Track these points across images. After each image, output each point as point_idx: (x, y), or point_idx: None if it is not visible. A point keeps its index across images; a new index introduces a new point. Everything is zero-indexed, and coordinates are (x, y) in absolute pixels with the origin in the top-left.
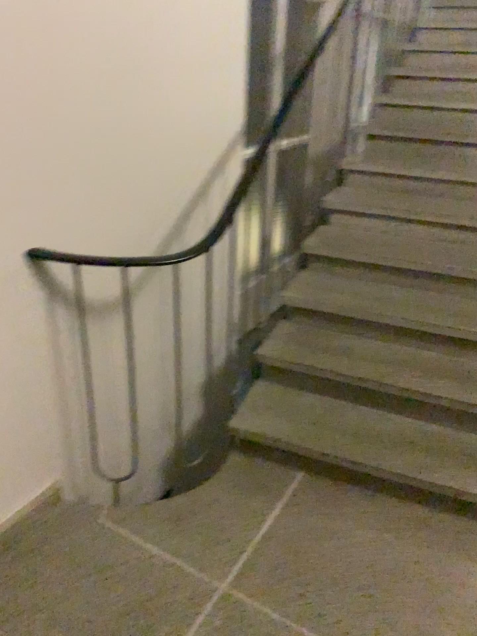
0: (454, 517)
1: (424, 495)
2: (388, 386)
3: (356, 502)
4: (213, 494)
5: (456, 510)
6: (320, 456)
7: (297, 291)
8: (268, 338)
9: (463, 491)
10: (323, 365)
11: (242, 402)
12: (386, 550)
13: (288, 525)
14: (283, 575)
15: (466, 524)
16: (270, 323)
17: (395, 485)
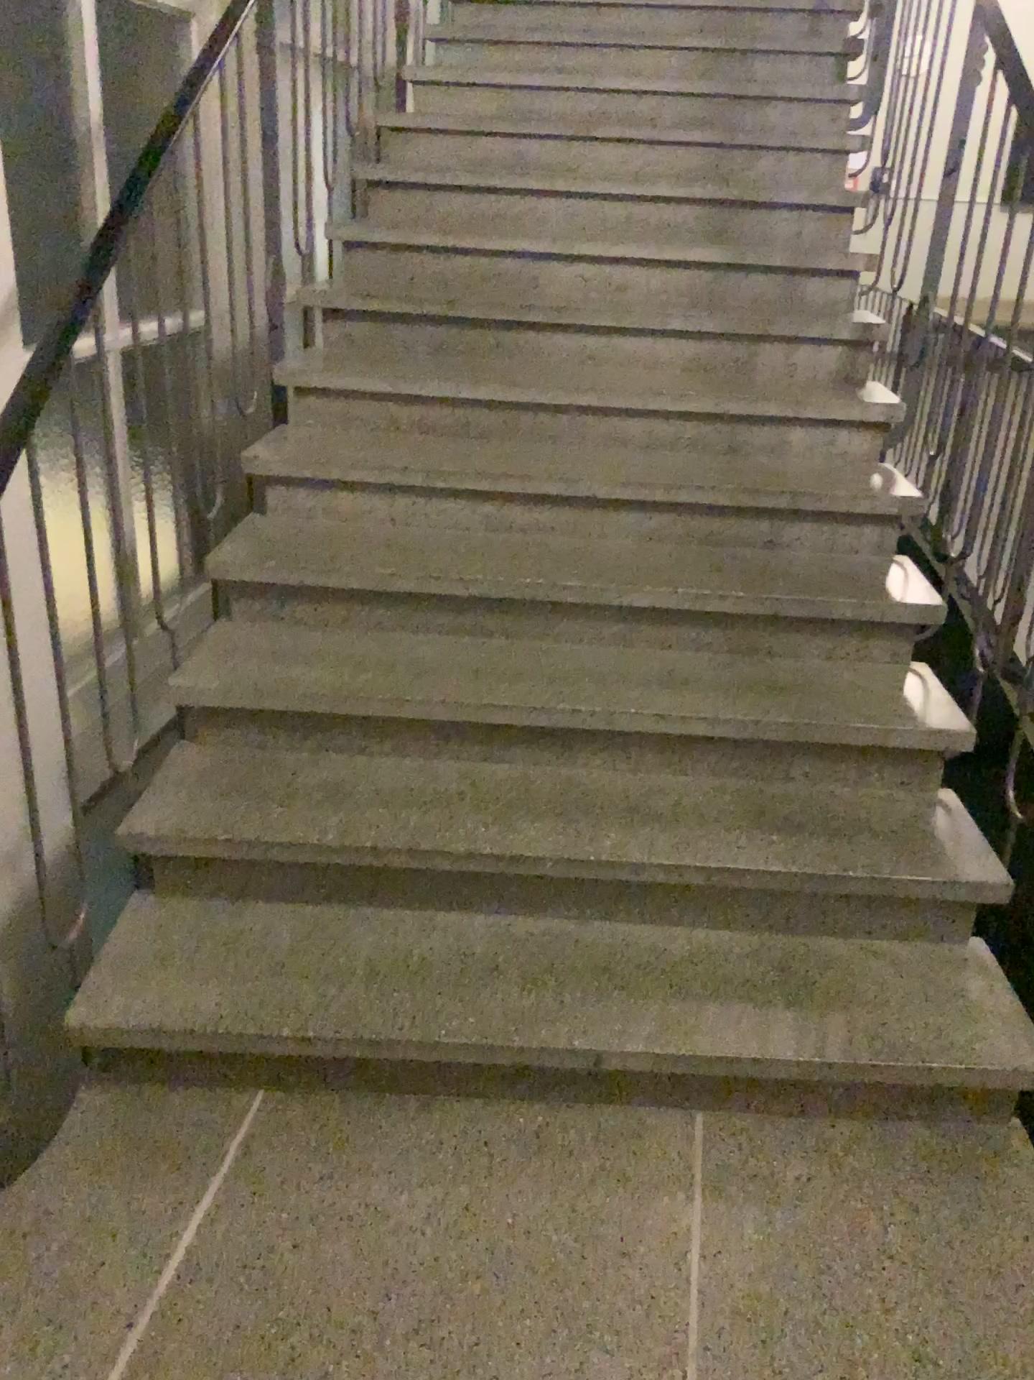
0: (595, 1113)
1: (530, 1080)
2: (431, 857)
3: (390, 1133)
4: (40, 1204)
5: (597, 1096)
6: (297, 1047)
7: (203, 672)
8: (146, 791)
9: (604, 1054)
10: (283, 835)
11: (98, 957)
12: (463, 1227)
13: (236, 1230)
14: (234, 1361)
15: (619, 1121)
16: (149, 755)
17: (468, 1073)
